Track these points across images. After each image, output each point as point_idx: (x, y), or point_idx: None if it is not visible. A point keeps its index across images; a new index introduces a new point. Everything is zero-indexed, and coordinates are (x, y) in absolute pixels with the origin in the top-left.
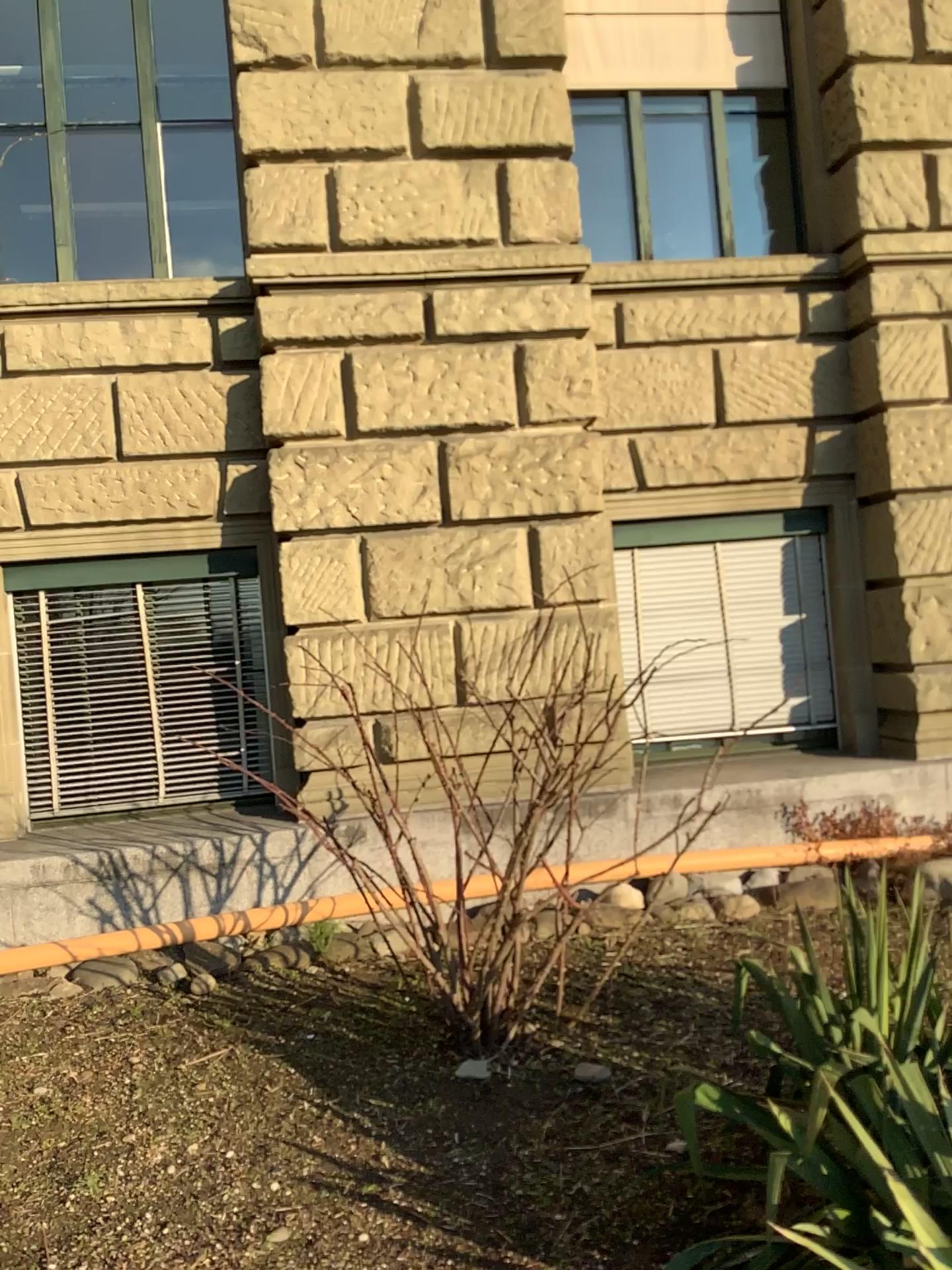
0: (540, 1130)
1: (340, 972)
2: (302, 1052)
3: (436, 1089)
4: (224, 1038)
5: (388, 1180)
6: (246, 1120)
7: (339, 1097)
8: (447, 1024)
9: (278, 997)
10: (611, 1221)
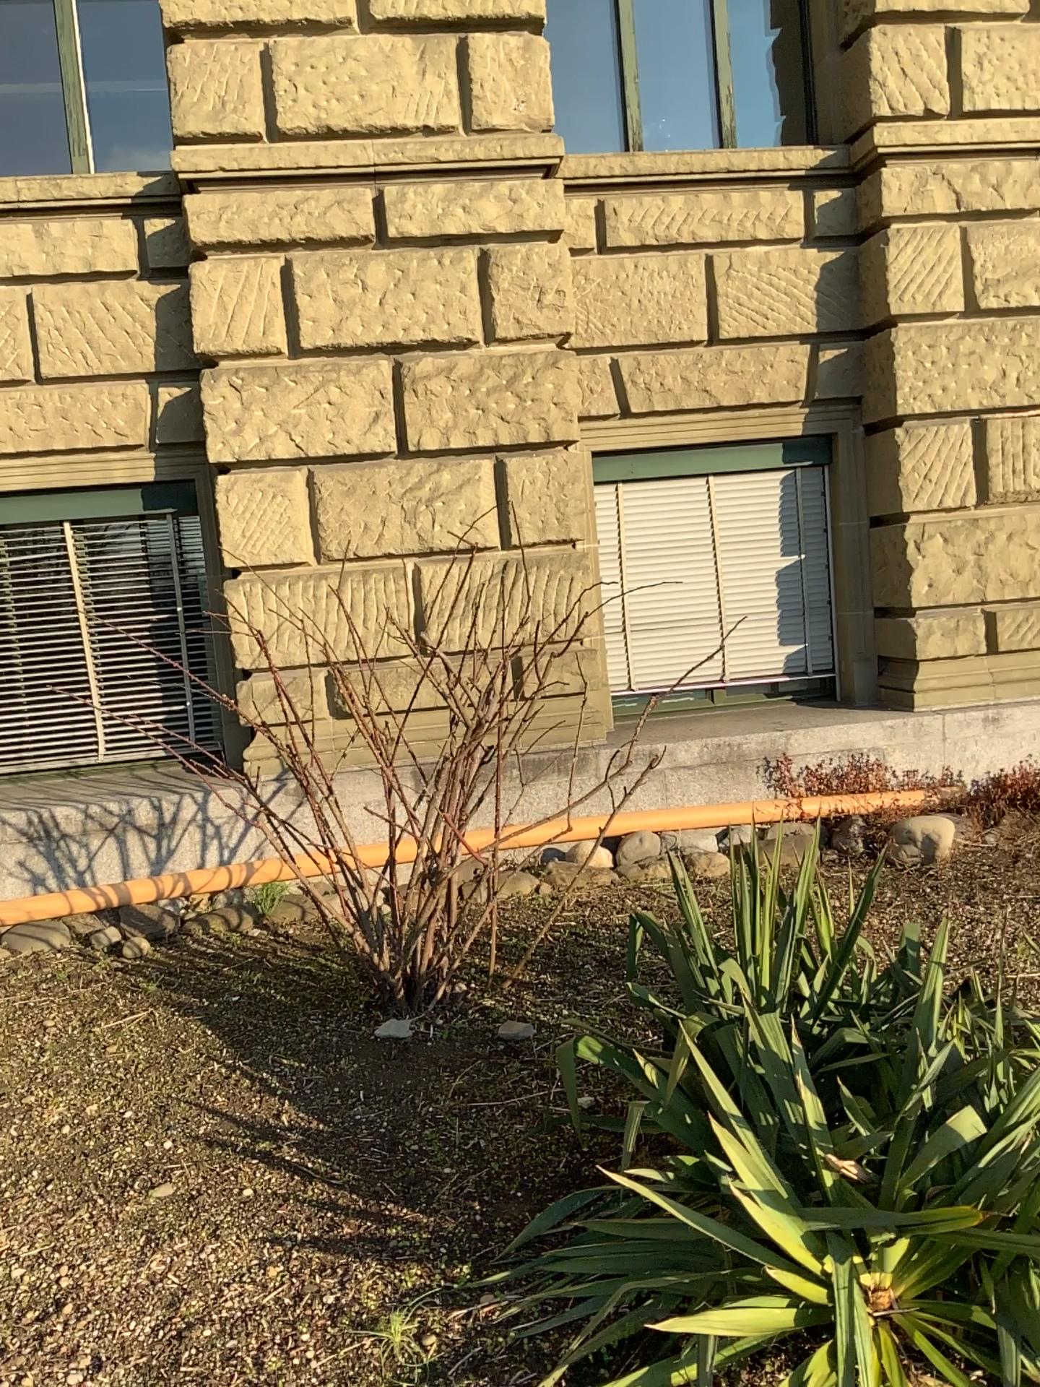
0: (446, 1089)
1: (277, 934)
2: (219, 1015)
3: (348, 1050)
4: (141, 1002)
5: (280, 1139)
6: (148, 1082)
7: (247, 1058)
8: (373, 985)
9: (206, 960)
10: (497, 1176)
